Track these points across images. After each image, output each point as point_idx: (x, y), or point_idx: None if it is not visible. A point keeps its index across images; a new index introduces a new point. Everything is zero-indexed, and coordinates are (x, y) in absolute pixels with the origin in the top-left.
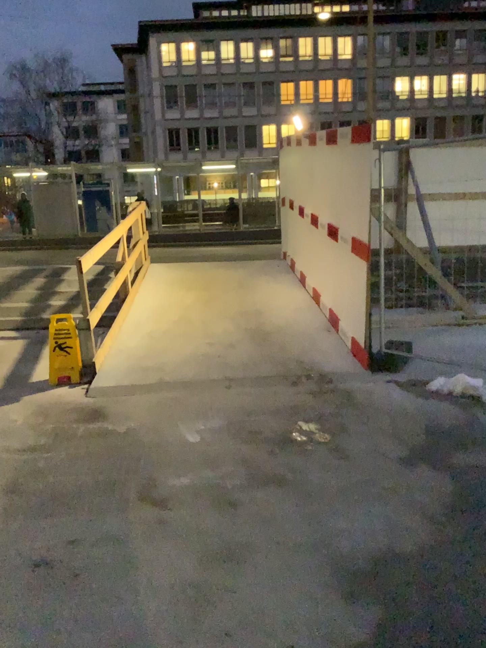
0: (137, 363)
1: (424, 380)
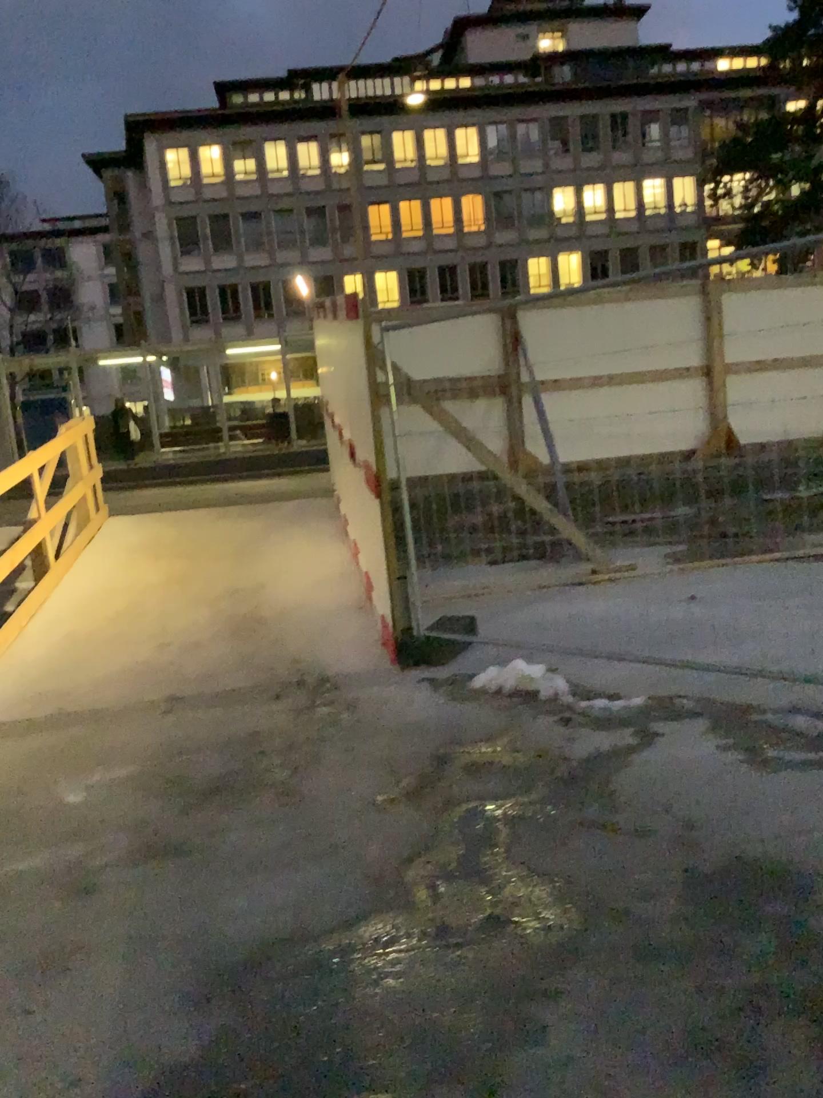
0: (27, 683)
1: (464, 675)
